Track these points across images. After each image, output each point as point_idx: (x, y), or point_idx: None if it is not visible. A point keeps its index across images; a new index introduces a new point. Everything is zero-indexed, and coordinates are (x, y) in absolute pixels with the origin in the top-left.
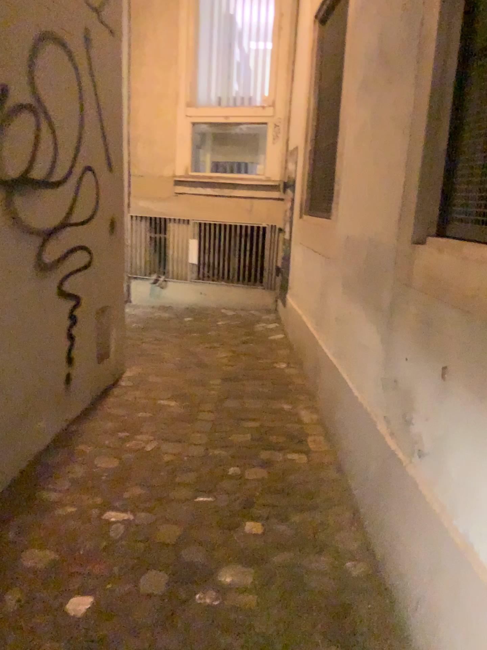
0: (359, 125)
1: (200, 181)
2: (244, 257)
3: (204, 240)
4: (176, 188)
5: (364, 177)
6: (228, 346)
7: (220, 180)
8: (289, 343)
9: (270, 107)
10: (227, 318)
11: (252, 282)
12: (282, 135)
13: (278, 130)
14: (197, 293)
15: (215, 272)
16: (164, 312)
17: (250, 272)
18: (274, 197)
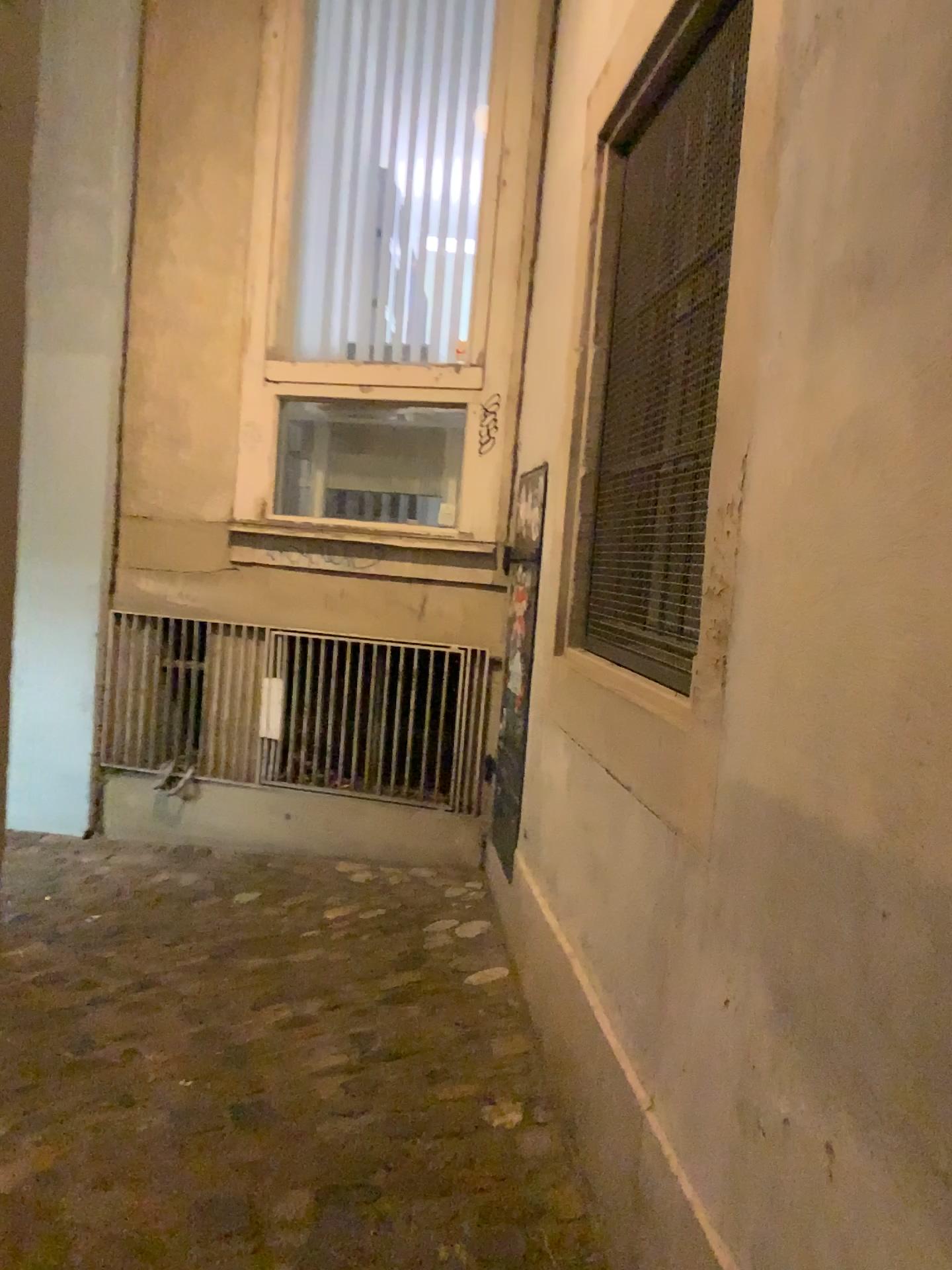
0: (864, 416)
1: (296, 539)
2: (401, 730)
3: (301, 684)
4: (234, 551)
5: (913, 632)
6: (348, 1027)
7: (346, 538)
8: (525, 1017)
9: (473, 366)
10: (353, 902)
11: (421, 795)
12: (502, 435)
13: (491, 422)
14: (280, 813)
15: (327, 763)
16: (184, 880)
17: (416, 769)
18: (483, 585)
